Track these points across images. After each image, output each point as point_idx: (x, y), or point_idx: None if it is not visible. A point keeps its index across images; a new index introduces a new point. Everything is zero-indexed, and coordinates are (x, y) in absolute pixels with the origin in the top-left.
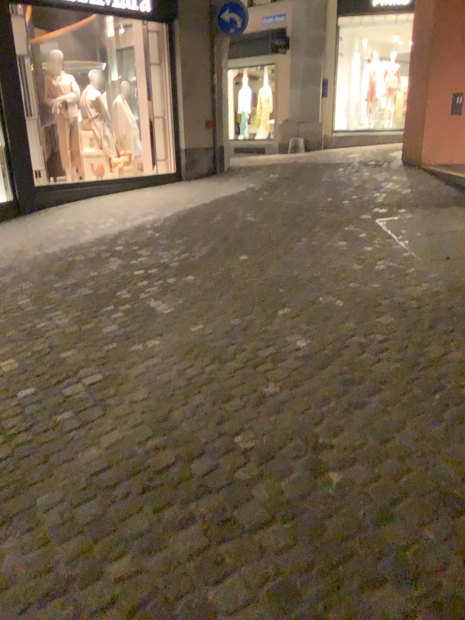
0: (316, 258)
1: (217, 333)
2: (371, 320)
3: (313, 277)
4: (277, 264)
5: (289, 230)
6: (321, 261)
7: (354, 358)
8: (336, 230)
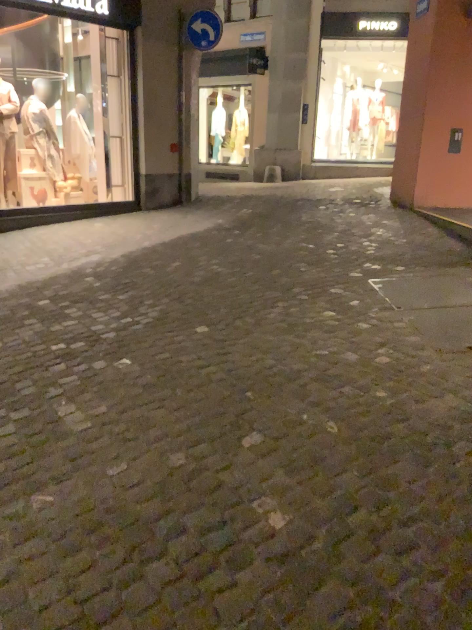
0: (297, 338)
1: (147, 483)
2: (381, 470)
3: (293, 373)
4: (245, 347)
5: (262, 290)
6: (304, 346)
7: (363, 568)
8: (321, 294)
